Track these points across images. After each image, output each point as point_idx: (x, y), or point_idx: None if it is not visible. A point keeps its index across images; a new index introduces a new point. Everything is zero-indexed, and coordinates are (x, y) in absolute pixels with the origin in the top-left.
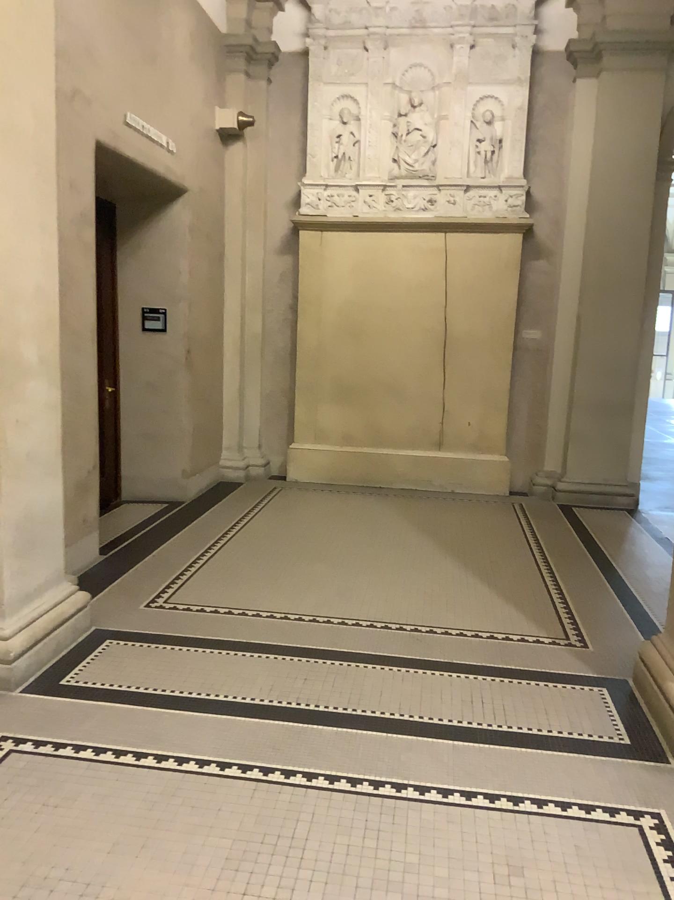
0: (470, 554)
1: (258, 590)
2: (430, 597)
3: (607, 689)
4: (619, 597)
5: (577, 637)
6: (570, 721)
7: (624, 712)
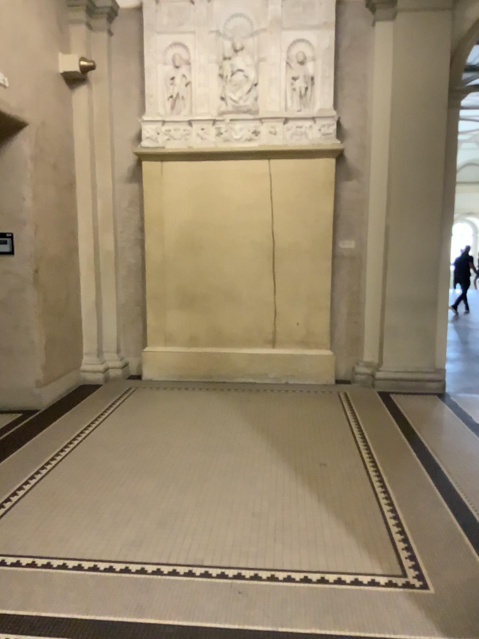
0: (300, 456)
1: (76, 524)
2: (258, 518)
3: None
4: (450, 507)
5: (415, 574)
6: None
7: None
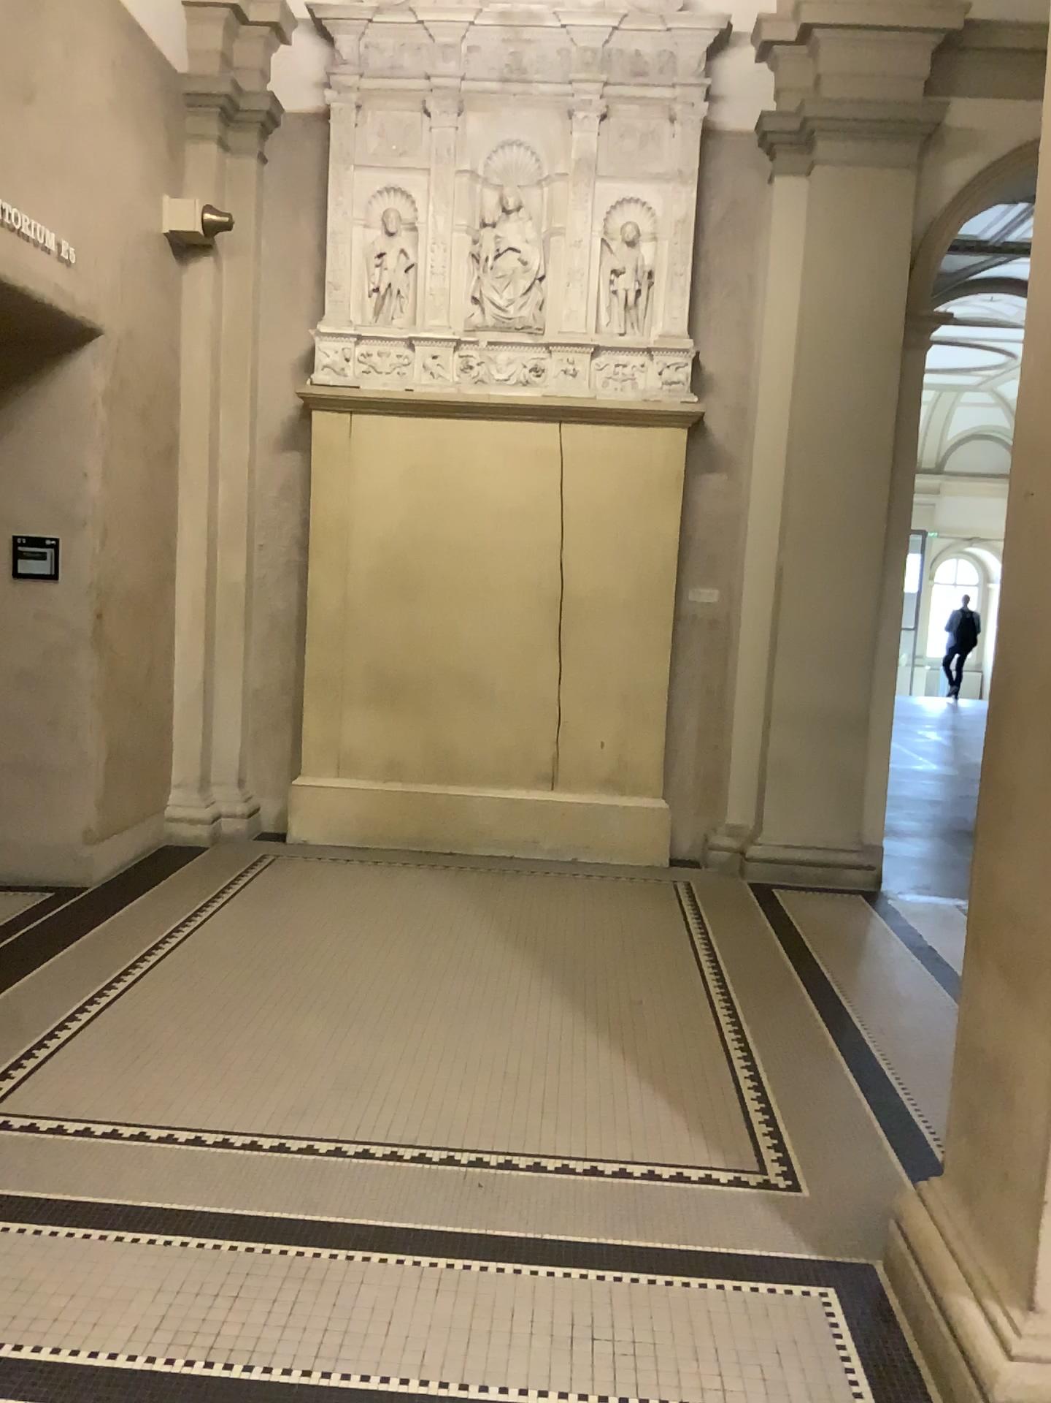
0: (593, 987)
1: (185, 1078)
2: (514, 1081)
3: (837, 1289)
4: (855, 1075)
5: (780, 1168)
6: (767, 1384)
7: (871, 1350)
